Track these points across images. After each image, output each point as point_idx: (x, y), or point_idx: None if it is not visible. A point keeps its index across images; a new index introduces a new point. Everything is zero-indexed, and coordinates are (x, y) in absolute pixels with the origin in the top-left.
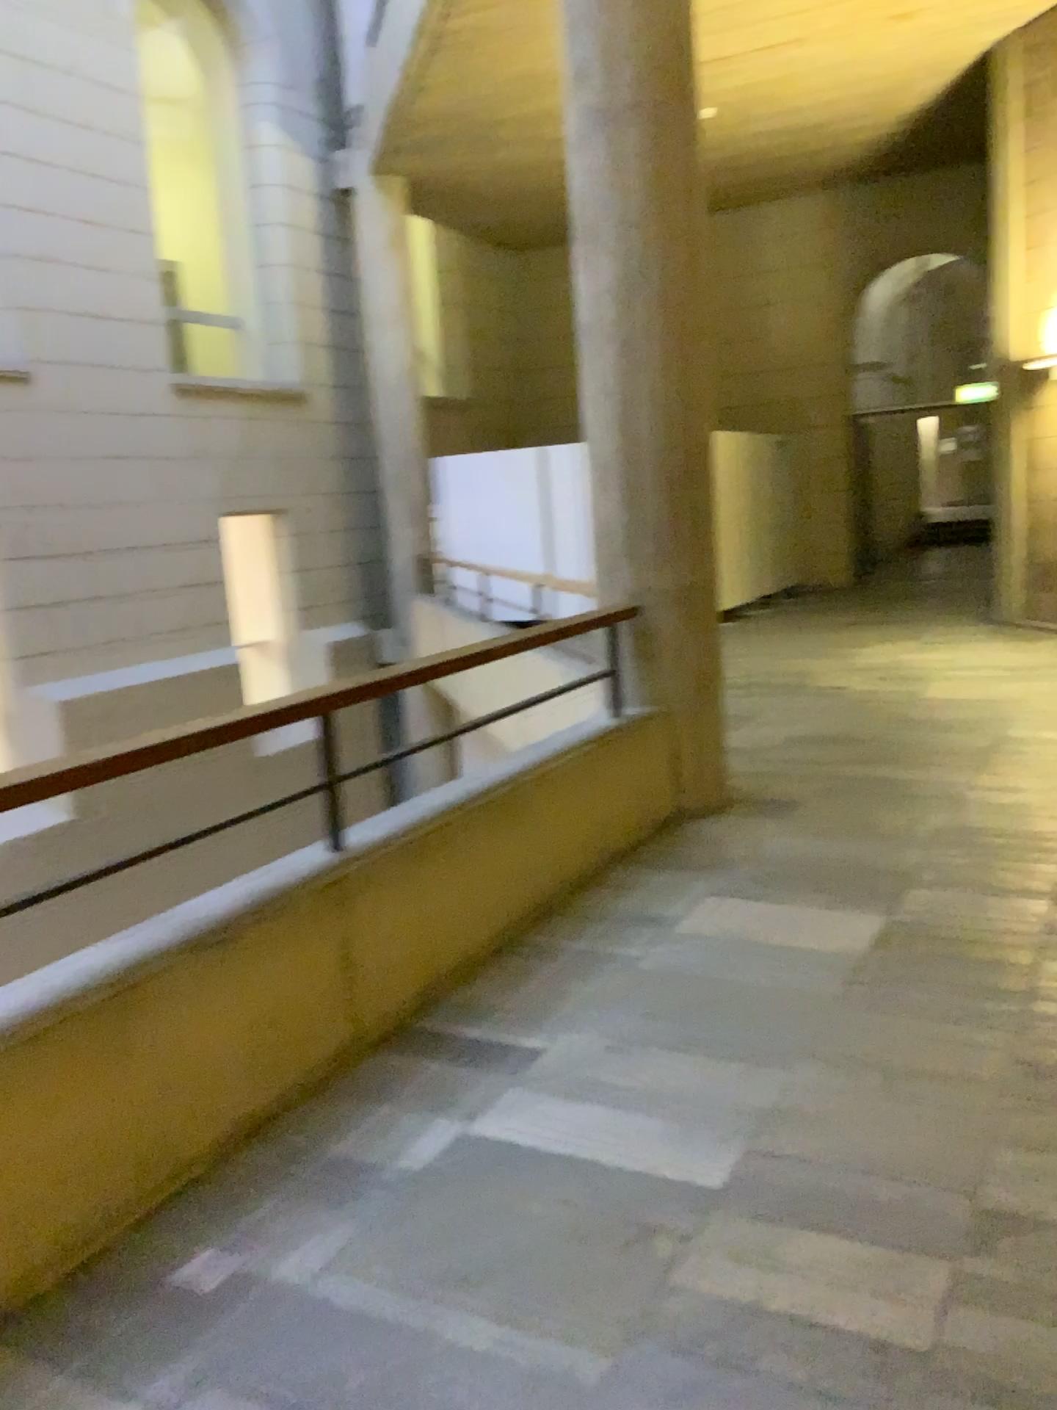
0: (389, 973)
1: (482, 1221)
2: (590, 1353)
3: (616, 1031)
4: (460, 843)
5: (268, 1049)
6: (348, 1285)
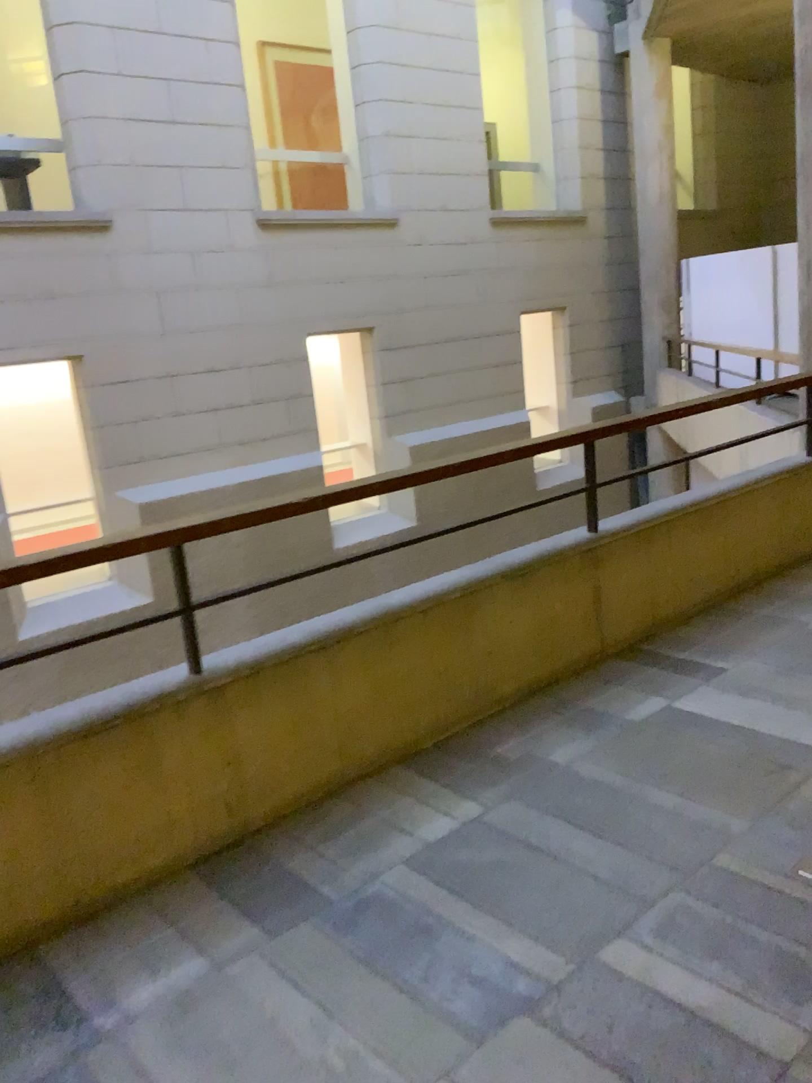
0: (626, 614)
1: (677, 752)
2: (737, 821)
3: (783, 663)
4: (680, 536)
5: (548, 647)
6: (593, 770)
